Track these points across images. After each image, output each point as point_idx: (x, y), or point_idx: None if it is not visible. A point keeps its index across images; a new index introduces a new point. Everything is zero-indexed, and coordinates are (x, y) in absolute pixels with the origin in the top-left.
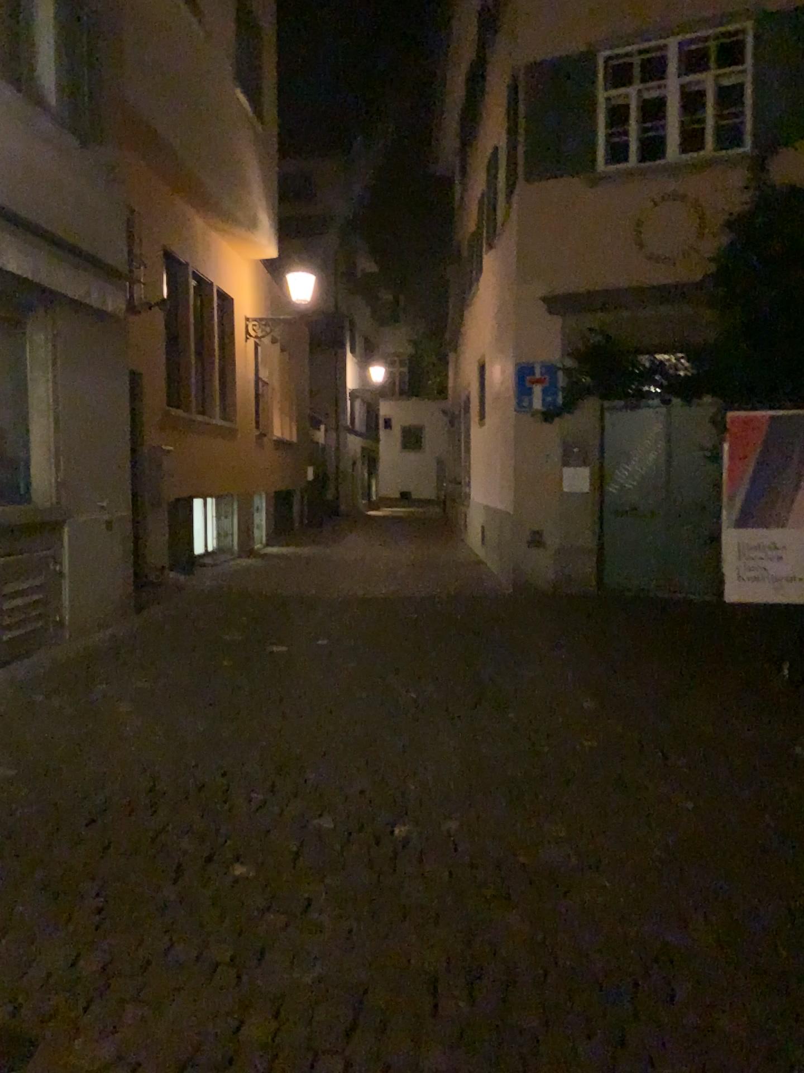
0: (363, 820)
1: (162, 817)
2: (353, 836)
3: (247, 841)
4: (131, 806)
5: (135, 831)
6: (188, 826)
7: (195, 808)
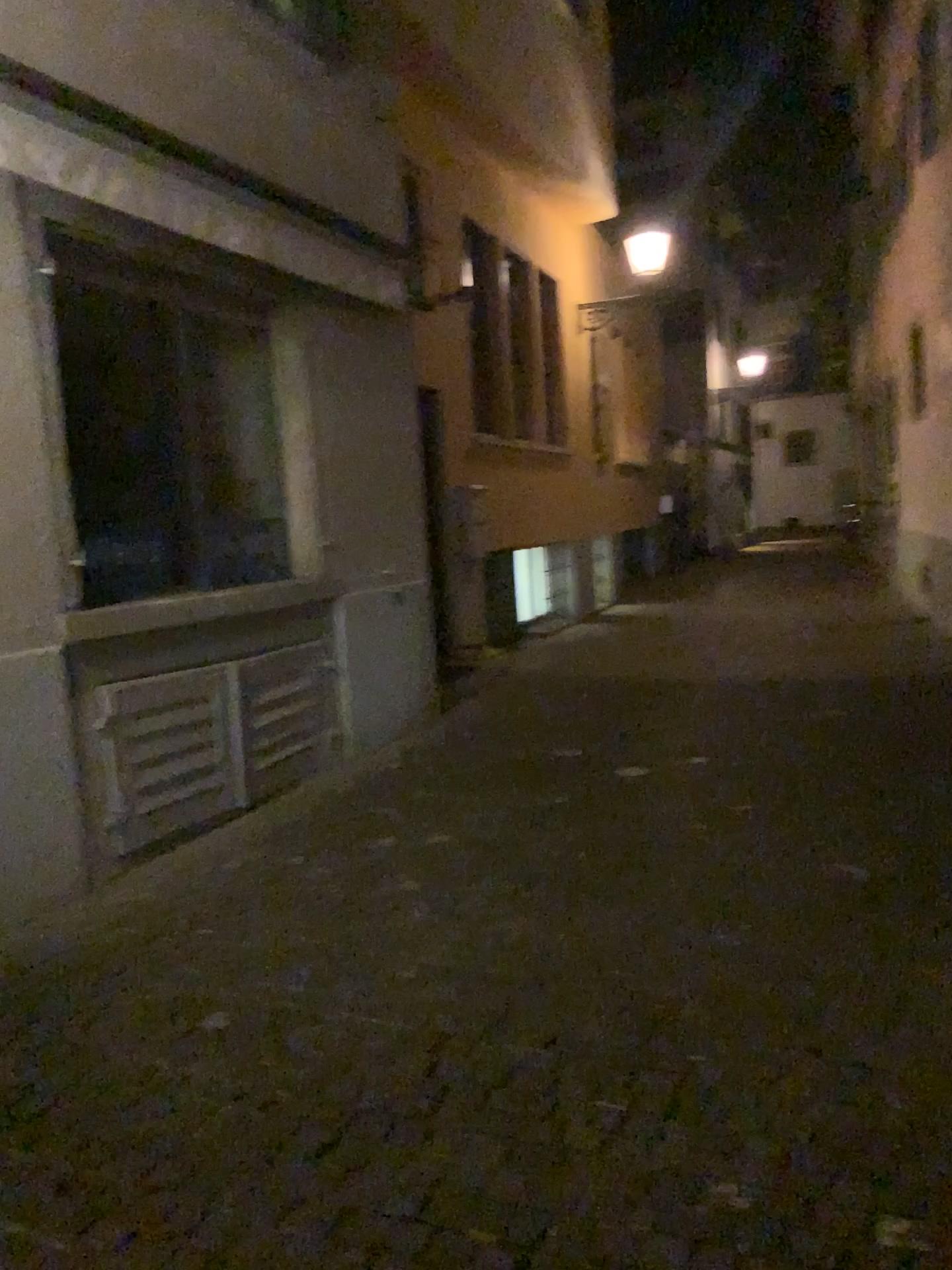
0: (813, 1196)
1: (439, 1153)
2: (796, 1245)
3: (590, 1239)
4: (389, 1123)
5: (390, 1193)
6: (482, 1188)
7: (497, 1135)
